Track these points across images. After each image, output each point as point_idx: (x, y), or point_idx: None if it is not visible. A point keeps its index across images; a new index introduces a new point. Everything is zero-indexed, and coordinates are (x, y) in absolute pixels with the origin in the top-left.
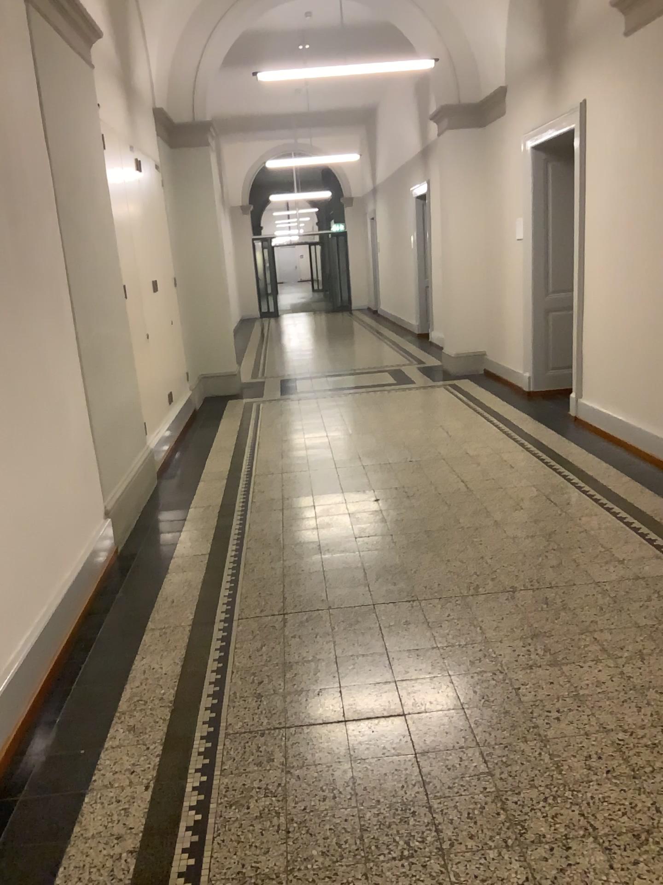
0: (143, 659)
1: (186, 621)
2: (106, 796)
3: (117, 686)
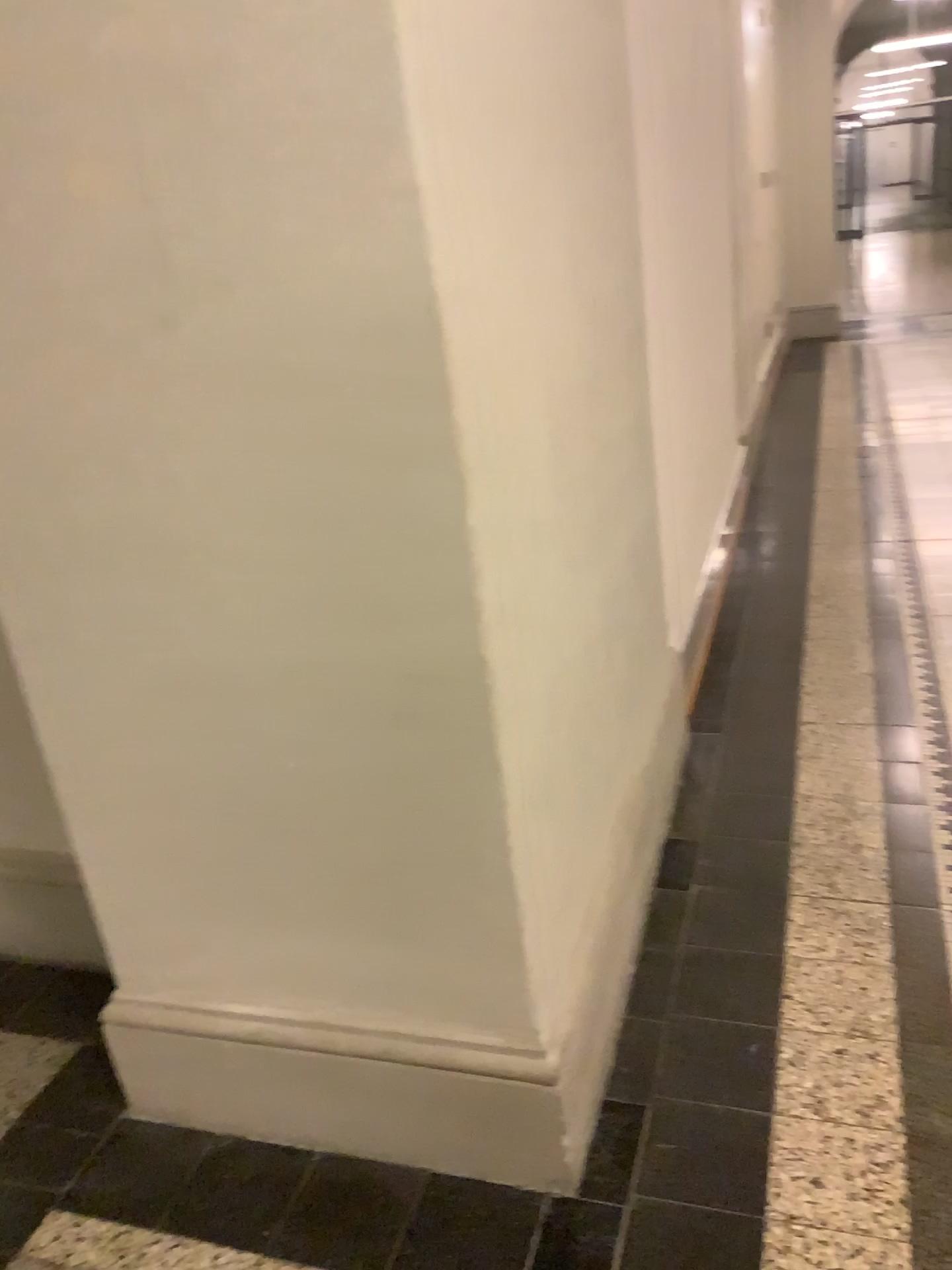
0: (822, 559)
1: (859, 535)
2: (830, 638)
3: (804, 575)
